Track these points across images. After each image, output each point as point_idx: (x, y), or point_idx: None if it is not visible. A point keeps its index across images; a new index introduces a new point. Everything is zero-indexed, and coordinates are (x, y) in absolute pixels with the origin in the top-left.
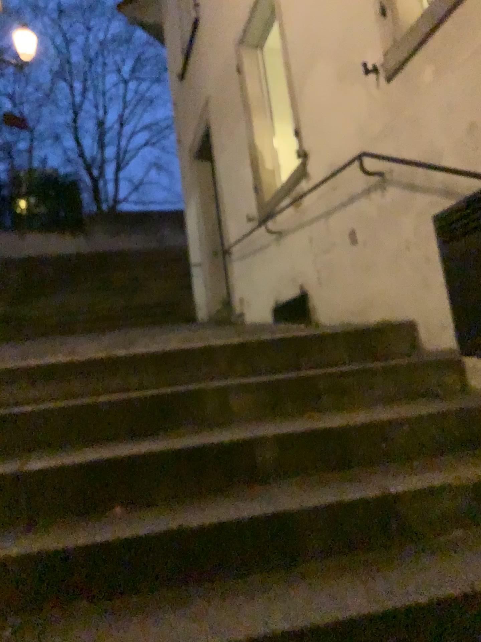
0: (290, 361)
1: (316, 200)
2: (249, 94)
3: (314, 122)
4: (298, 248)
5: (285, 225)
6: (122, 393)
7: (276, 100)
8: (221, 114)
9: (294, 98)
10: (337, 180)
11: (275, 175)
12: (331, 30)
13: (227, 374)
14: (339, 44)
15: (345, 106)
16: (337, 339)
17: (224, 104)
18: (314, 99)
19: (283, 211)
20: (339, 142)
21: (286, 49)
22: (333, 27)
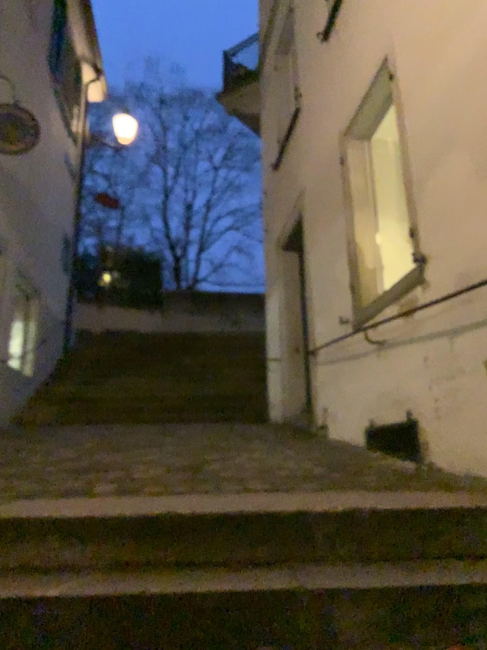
0: (417, 547)
1: (437, 313)
2: (353, 186)
3: (439, 222)
4: (408, 367)
5: (392, 336)
6: (184, 577)
7: (384, 194)
8: (318, 206)
9: (413, 194)
10: (469, 293)
11: (377, 275)
12: (469, 119)
13: (329, 561)
14: (480, 135)
15: (485, 206)
16: (482, 518)
17: (323, 196)
18: (441, 196)
19: (389, 320)
20: (474, 249)
21: (404, 140)
22: (473, 115)
